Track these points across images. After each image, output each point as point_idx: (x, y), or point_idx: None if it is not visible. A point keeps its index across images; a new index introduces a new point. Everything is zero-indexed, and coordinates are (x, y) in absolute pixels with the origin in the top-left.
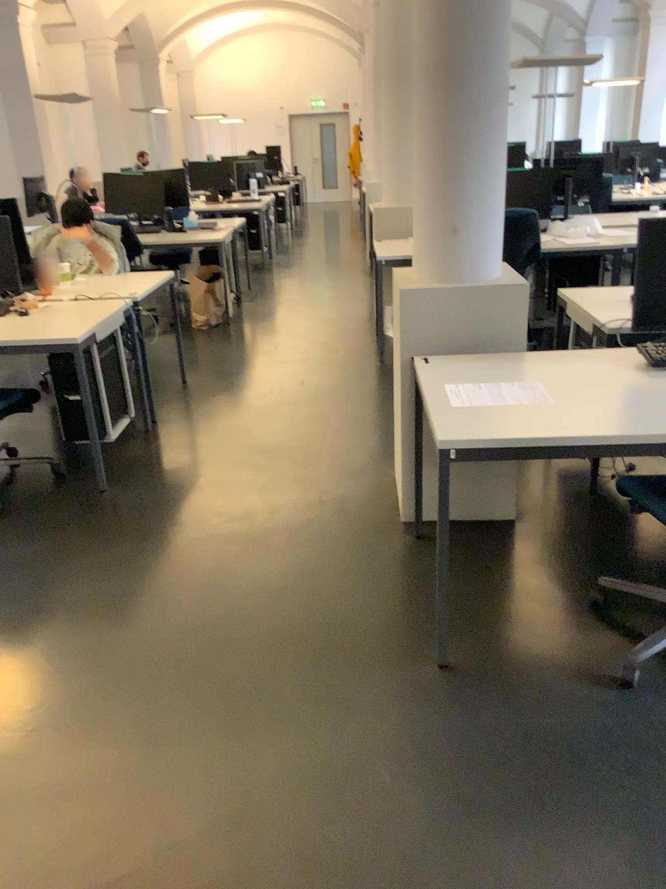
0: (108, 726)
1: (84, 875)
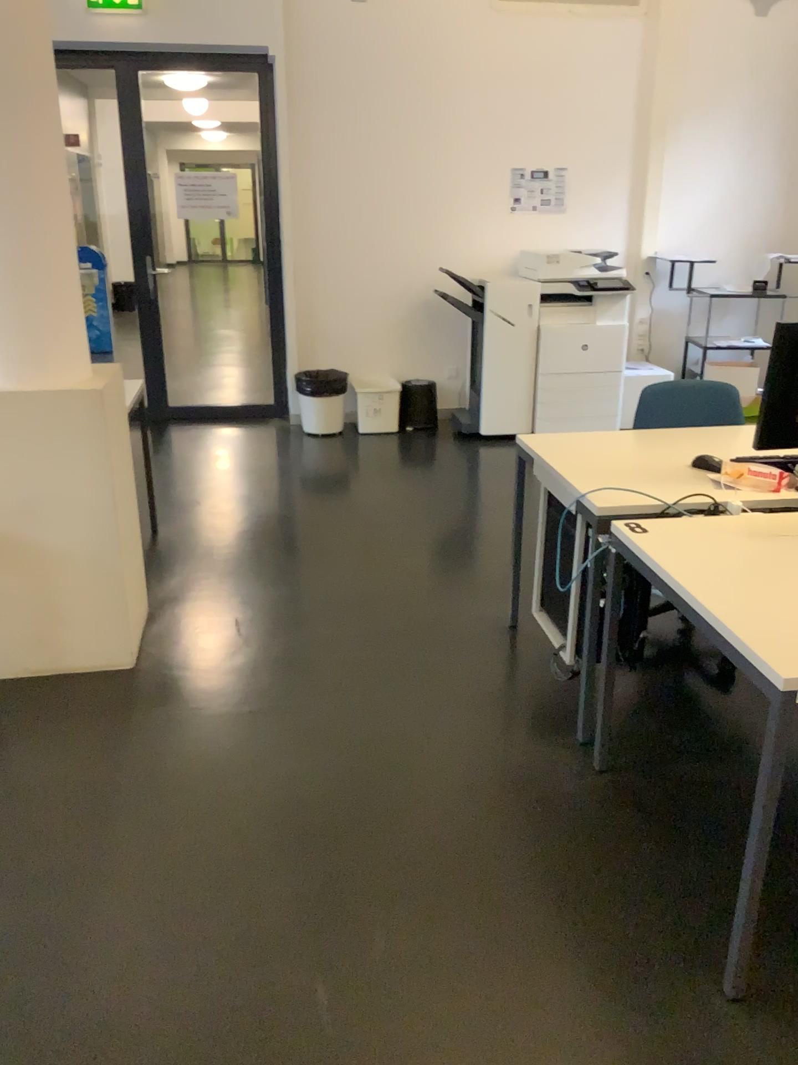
0: (342, 504)
1: (319, 479)
